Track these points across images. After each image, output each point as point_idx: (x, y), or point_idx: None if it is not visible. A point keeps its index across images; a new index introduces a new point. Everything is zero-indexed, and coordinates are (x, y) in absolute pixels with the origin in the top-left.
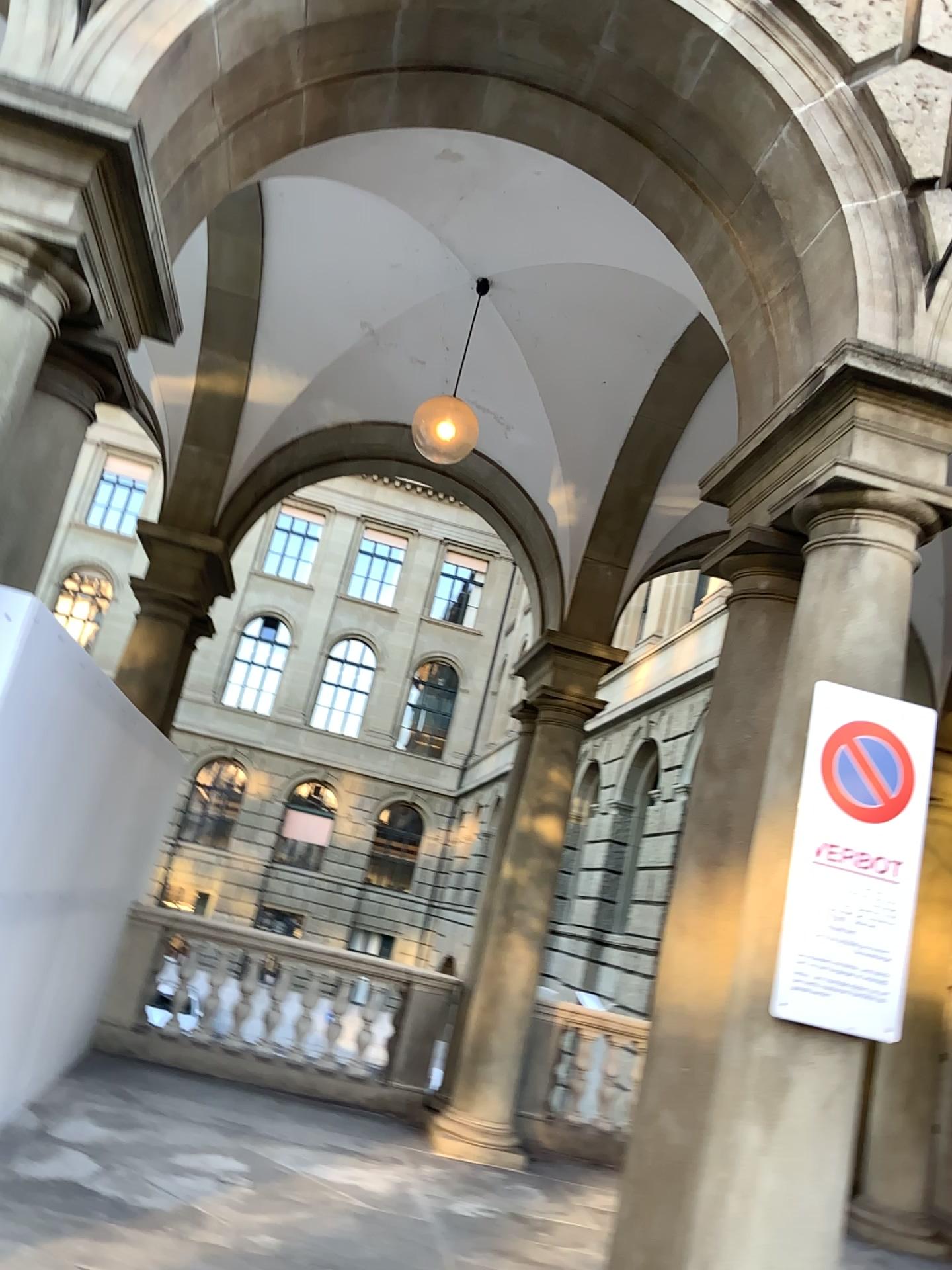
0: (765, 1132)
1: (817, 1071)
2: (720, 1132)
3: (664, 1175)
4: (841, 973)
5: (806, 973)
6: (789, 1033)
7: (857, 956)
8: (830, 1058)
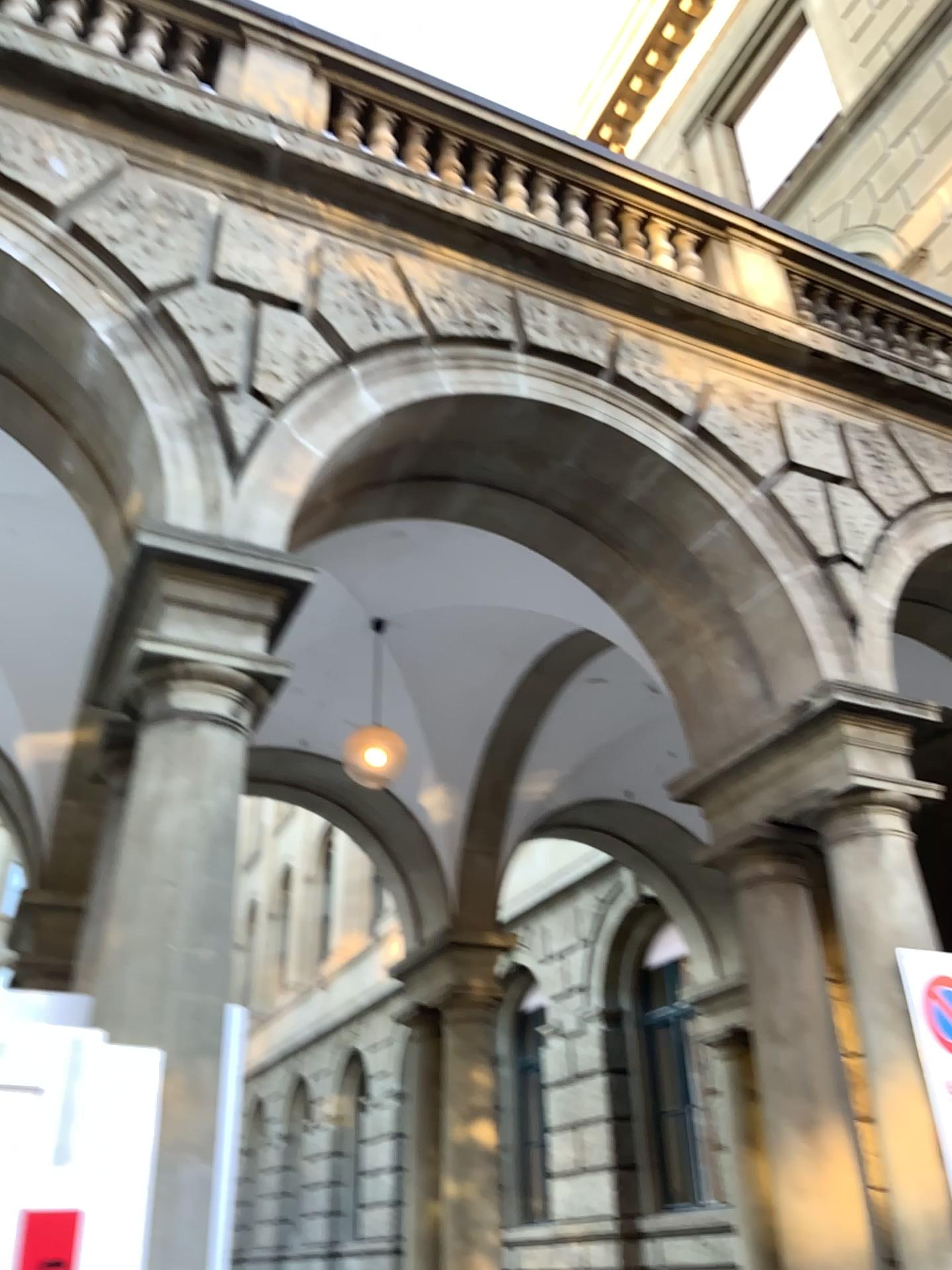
0: None
1: None
2: None
3: None
4: None
5: None
6: None
7: None
8: None
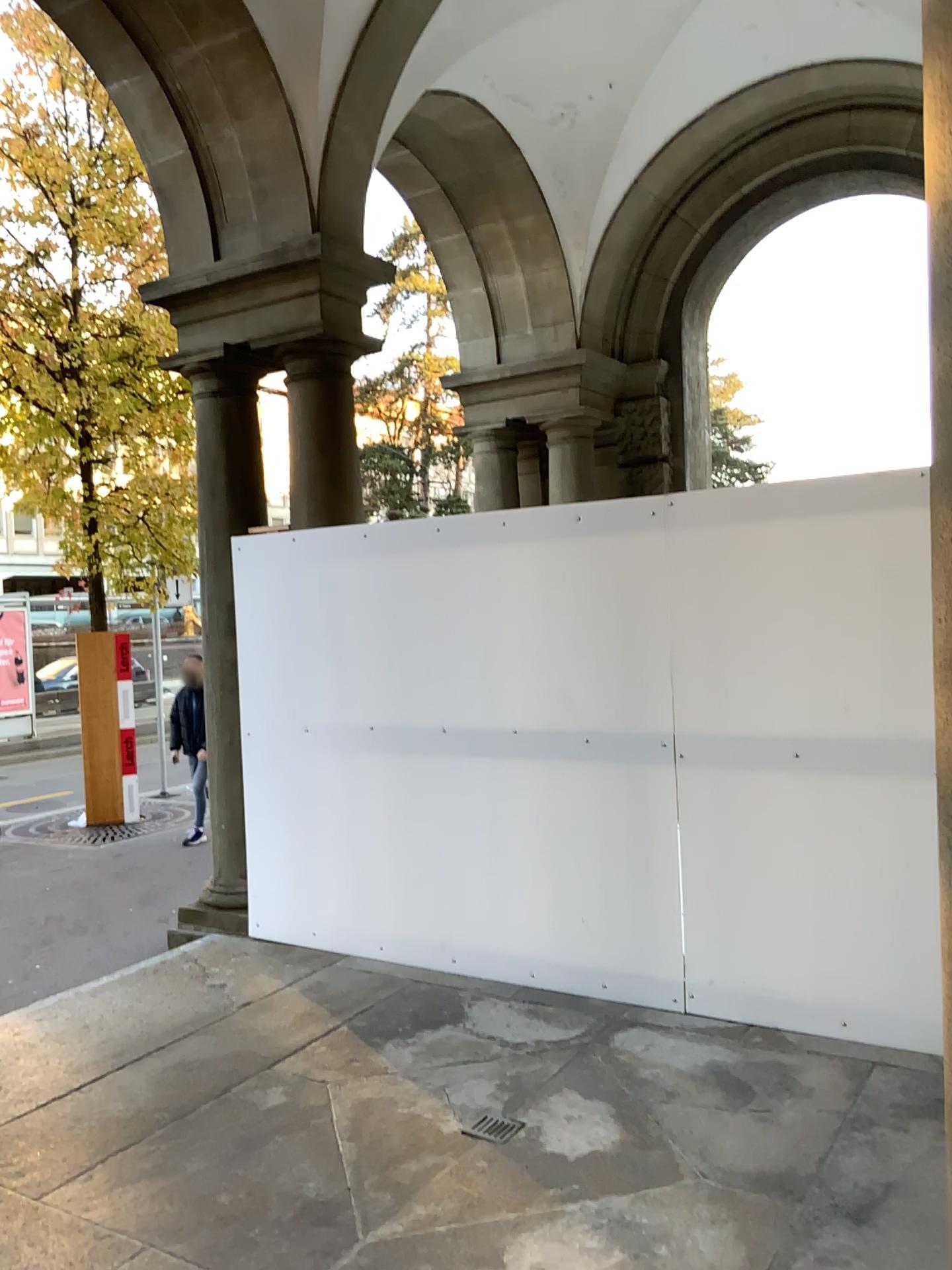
0: None
1: None
2: None
3: None
4: None
5: None
6: None
7: None
8: None
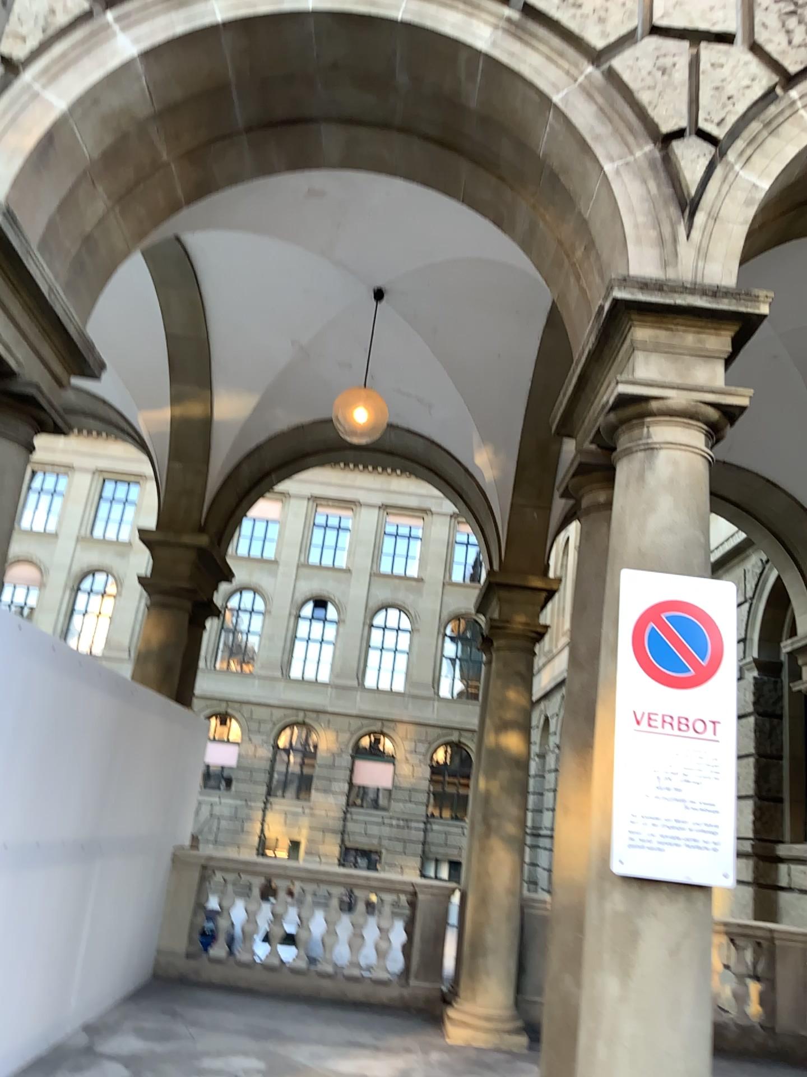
0: (624, 981)
1: (664, 920)
2: (586, 985)
3: (568, 1033)
4: (678, 828)
5: (644, 831)
6: (635, 888)
7: (692, 810)
8: (675, 907)
